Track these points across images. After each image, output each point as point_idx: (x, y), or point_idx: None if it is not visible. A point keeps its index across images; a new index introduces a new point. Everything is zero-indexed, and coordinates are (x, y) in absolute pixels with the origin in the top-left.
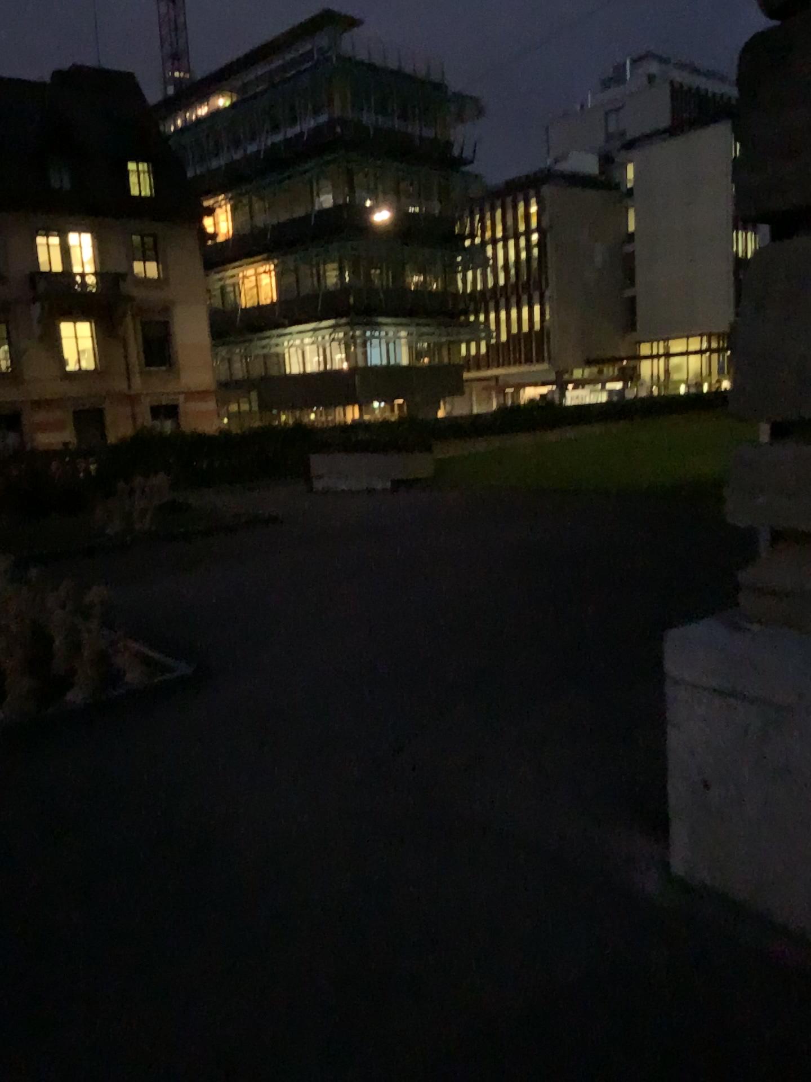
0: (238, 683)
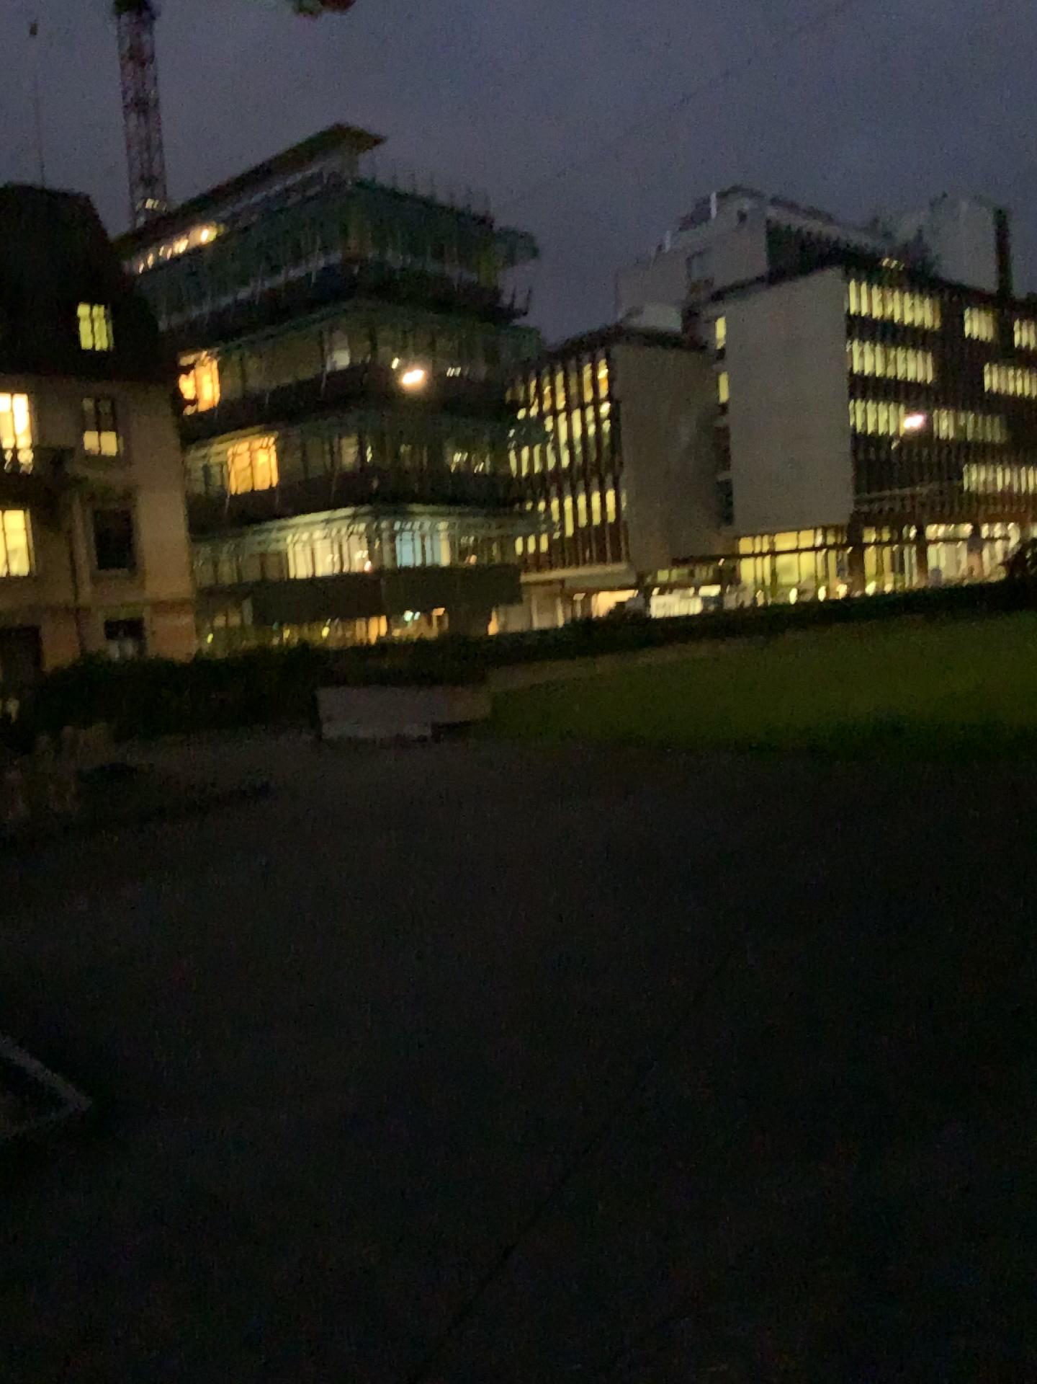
0: (180, 1107)
